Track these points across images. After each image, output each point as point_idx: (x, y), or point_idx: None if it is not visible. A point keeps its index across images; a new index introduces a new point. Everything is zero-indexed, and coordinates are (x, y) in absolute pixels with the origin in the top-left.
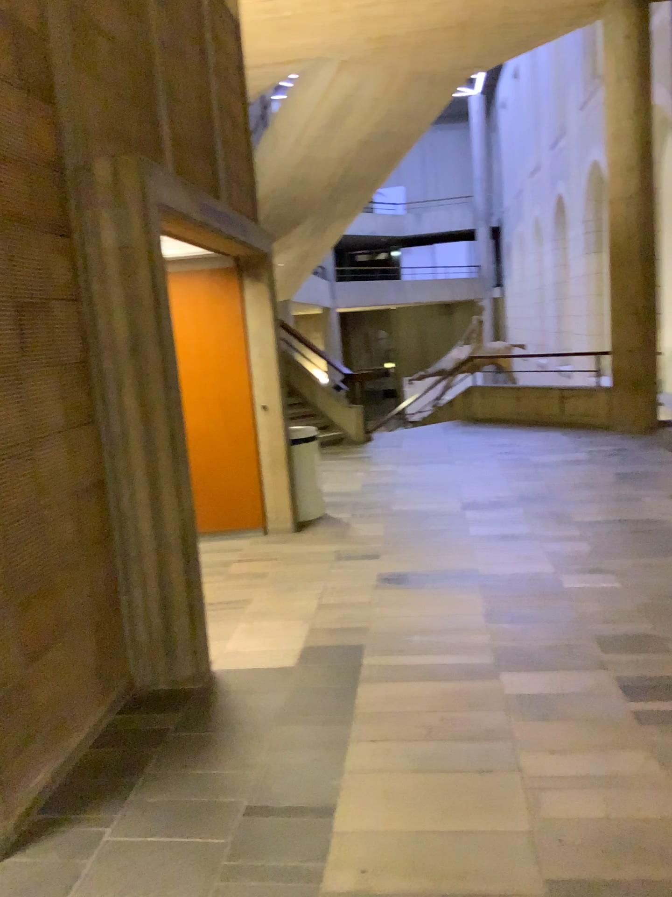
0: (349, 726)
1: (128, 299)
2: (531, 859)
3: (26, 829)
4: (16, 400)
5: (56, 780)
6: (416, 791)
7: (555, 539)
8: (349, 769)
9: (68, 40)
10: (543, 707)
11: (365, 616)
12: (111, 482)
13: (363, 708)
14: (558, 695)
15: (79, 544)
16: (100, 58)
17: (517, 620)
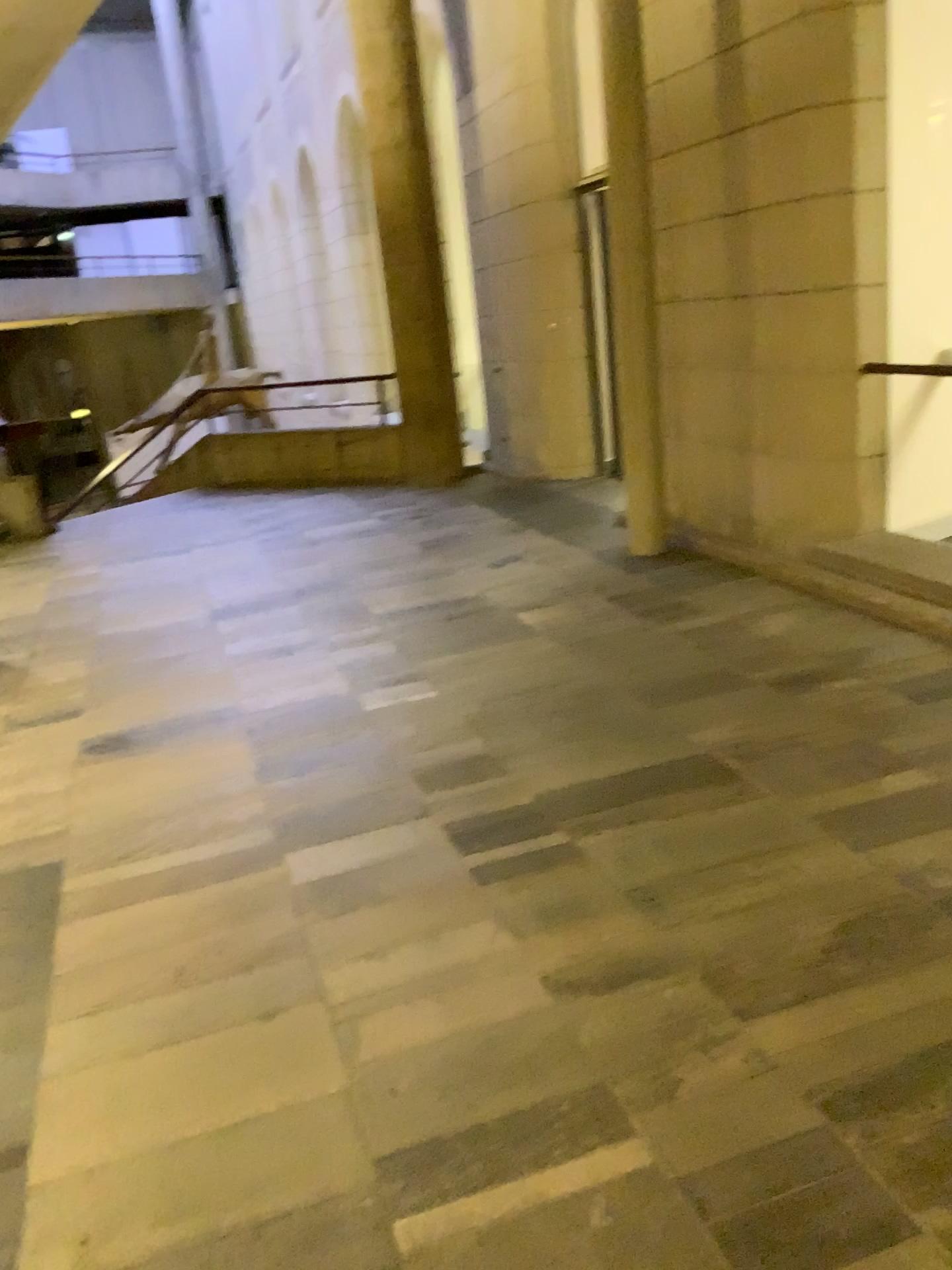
0: (44, 1000)
1: None
2: (351, 1133)
3: None
4: None
5: None
6: (166, 1077)
7: (346, 645)
8: (49, 1073)
9: None
10: (349, 894)
11: (63, 812)
12: None
13: (67, 964)
14: (369, 871)
15: None
16: None
17: (302, 772)
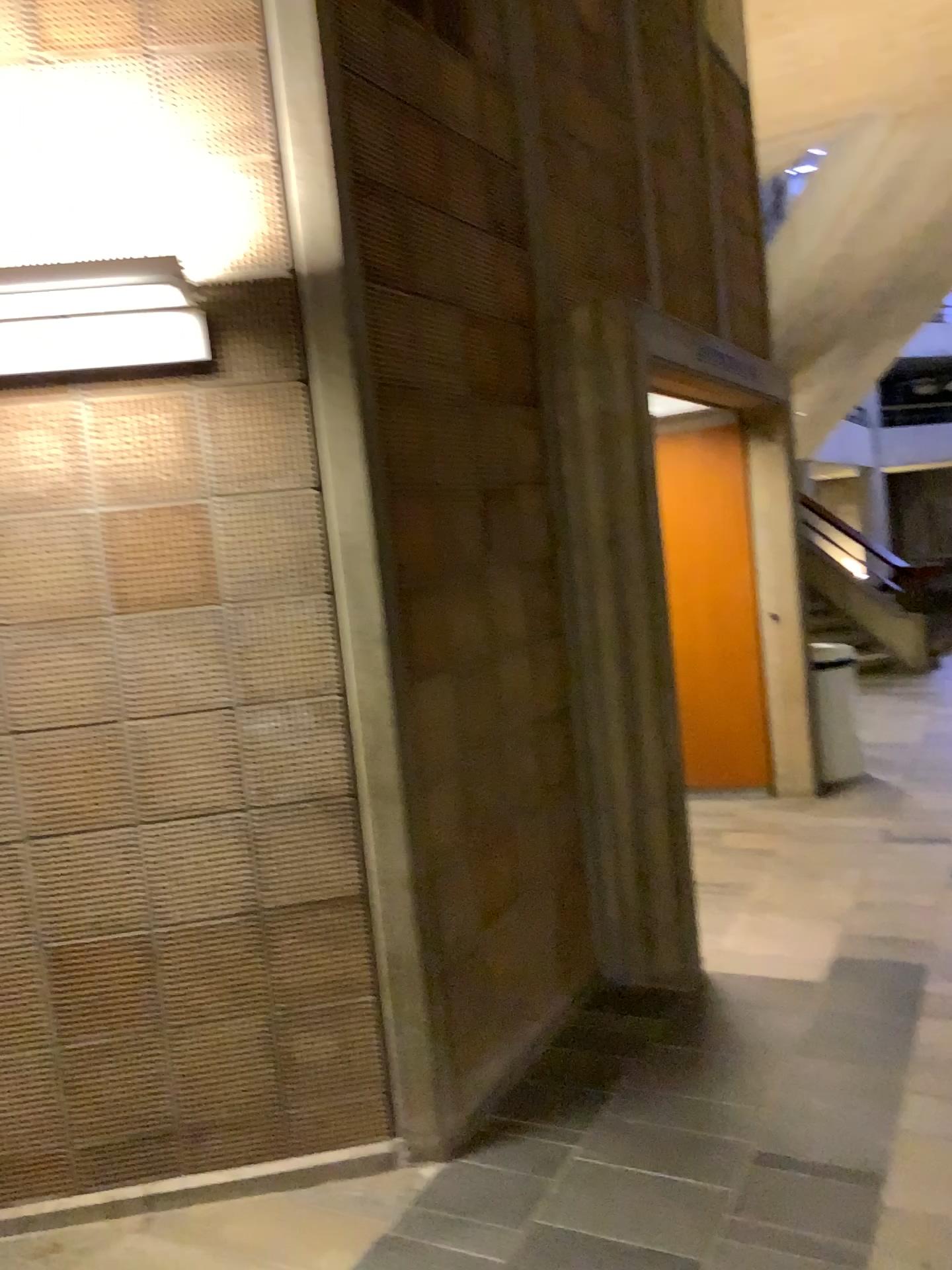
0: (903, 1072)
1: (606, 477)
2: None
3: (480, 1128)
4: (479, 607)
5: (512, 1077)
6: None
7: None
8: (905, 1130)
9: (542, 166)
10: None
11: (929, 924)
12: (579, 710)
13: (926, 1051)
14: None
15: (542, 786)
16: (577, 178)
17: None
